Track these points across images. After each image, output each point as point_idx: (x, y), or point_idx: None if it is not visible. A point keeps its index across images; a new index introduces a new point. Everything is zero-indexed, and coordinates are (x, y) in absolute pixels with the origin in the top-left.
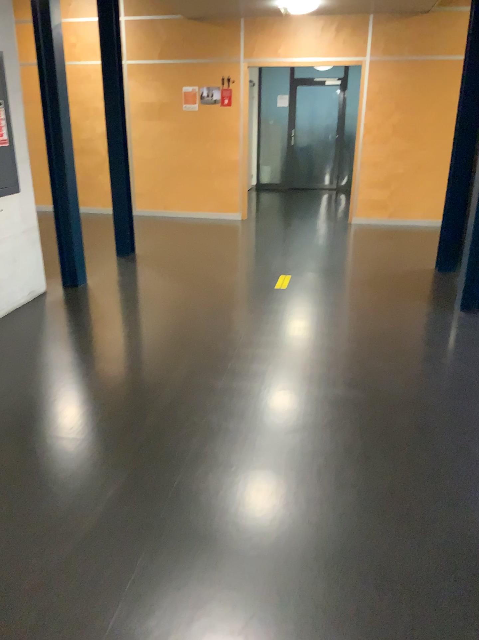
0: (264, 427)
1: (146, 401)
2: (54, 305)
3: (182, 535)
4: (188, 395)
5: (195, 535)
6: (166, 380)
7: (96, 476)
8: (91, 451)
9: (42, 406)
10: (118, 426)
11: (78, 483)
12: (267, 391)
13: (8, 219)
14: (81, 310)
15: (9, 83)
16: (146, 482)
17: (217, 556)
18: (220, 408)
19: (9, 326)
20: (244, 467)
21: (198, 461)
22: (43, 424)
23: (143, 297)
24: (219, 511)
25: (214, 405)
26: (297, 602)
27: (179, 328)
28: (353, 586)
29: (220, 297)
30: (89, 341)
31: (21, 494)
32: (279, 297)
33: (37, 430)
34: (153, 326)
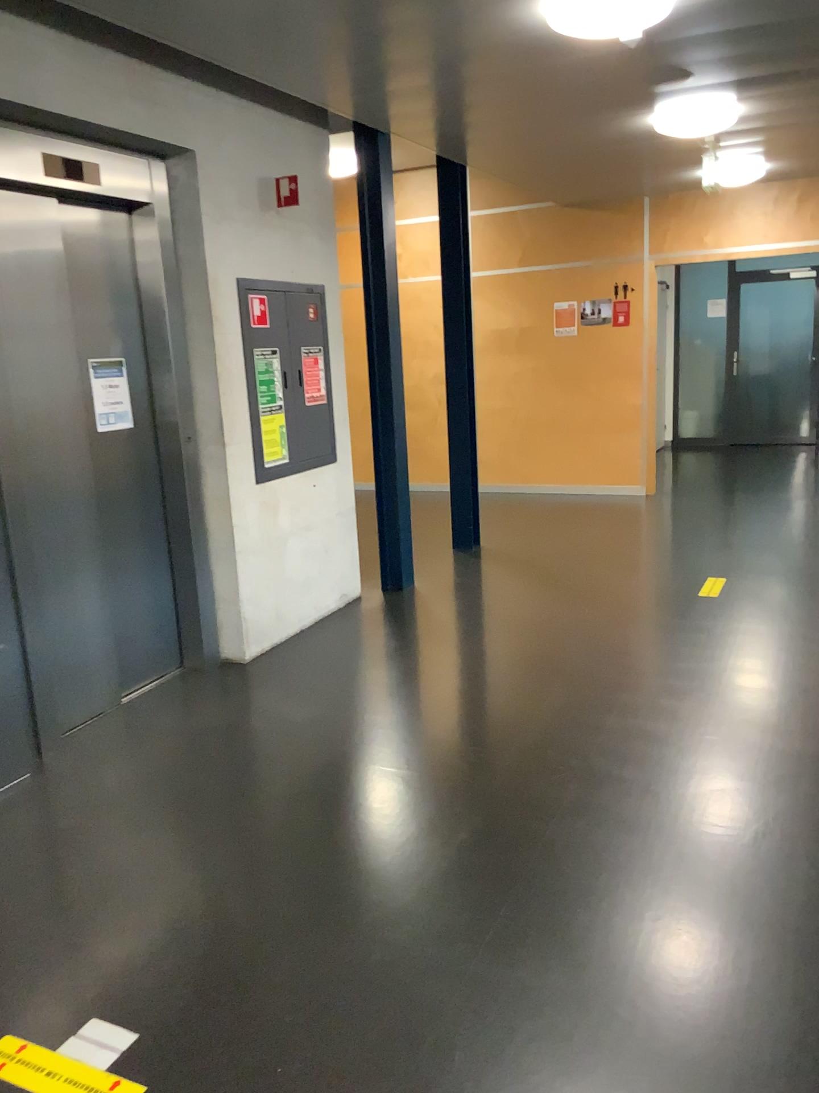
0: (670, 776)
1: (502, 737)
2: (372, 614)
3: (554, 886)
4: (562, 731)
5: (571, 887)
6: (530, 713)
7: (441, 815)
8: (433, 788)
9: (366, 735)
10: (466, 761)
11: (419, 819)
12: (678, 733)
13: (319, 497)
14: (409, 621)
15: (330, 324)
16: (505, 826)
17: (600, 912)
18: (607, 751)
19: (316, 640)
20: (640, 820)
21: (575, 808)
22: (370, 754)
23: (495, 605)
24: (602, 865)
25: (598, 745)
26: (705, 971)
27: (549, 648)
28: (786, 963)
29: (610, 607)
30: (422, 662)
31: (351, 827)
32: (703, 608)
33: (364, 760)
34: (510, 645)
